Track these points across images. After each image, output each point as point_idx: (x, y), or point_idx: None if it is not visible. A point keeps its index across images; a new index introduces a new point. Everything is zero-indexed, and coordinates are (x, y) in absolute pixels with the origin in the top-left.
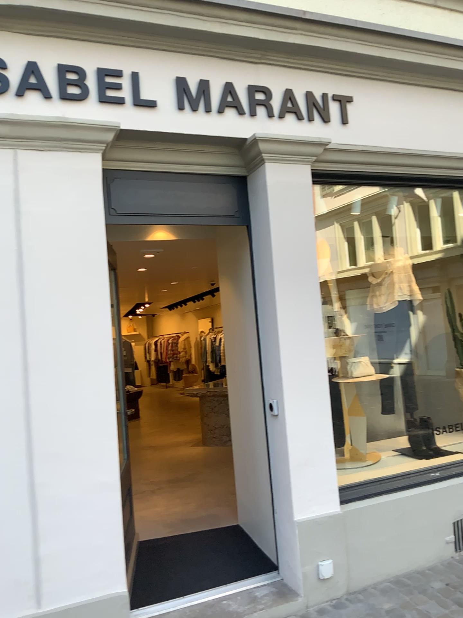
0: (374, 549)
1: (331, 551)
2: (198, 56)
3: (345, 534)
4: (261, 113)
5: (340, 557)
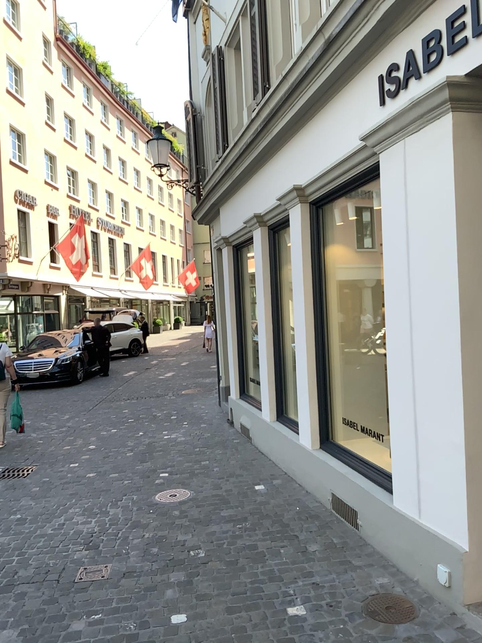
0: None
1: None
2: None
3: None
4: None
5: None
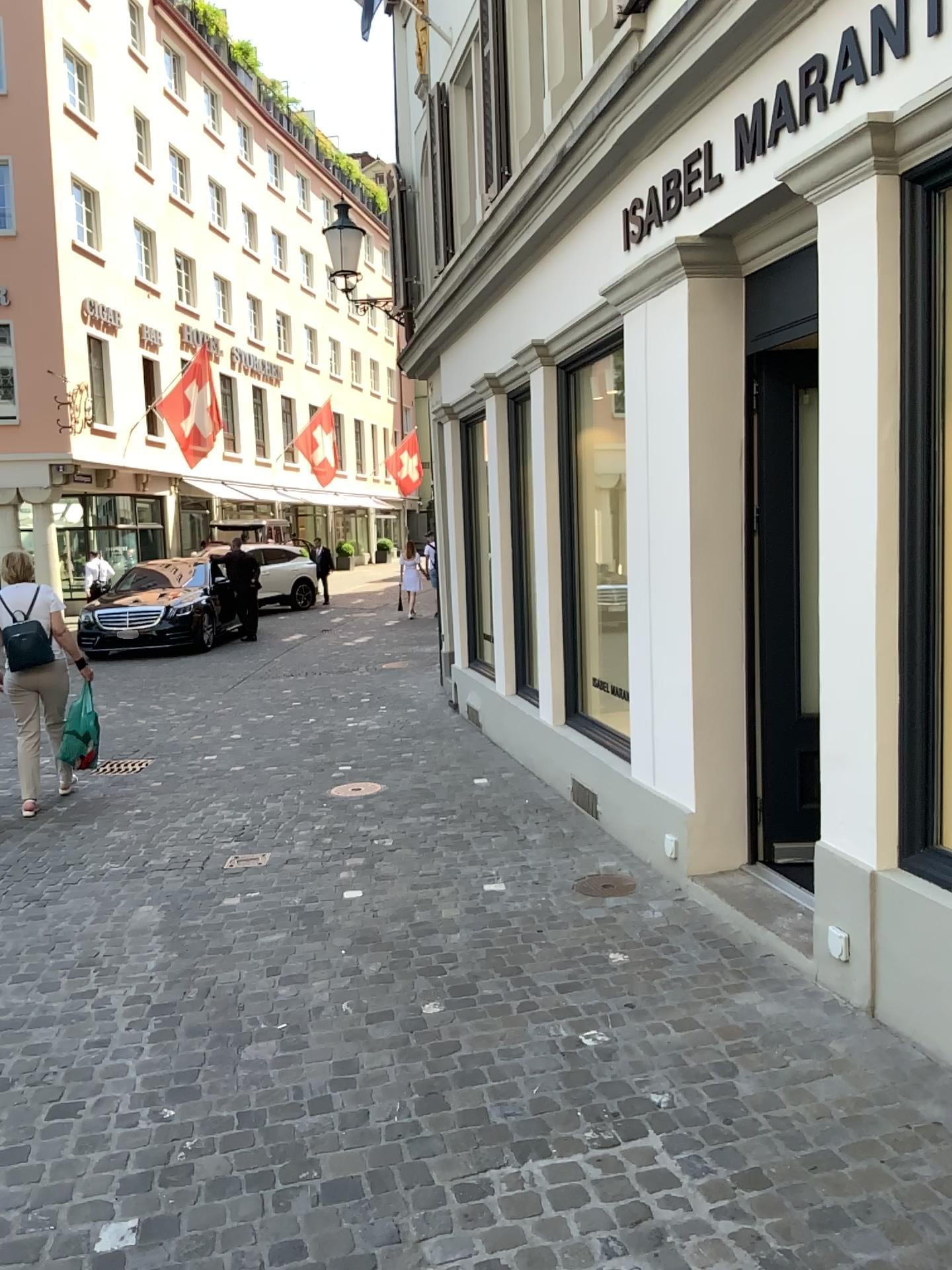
0: (919, 980)
1: (848, 922)
2: (752, 63)
3: (874, 912)
4: (819, 108)
5: (860, 944)
